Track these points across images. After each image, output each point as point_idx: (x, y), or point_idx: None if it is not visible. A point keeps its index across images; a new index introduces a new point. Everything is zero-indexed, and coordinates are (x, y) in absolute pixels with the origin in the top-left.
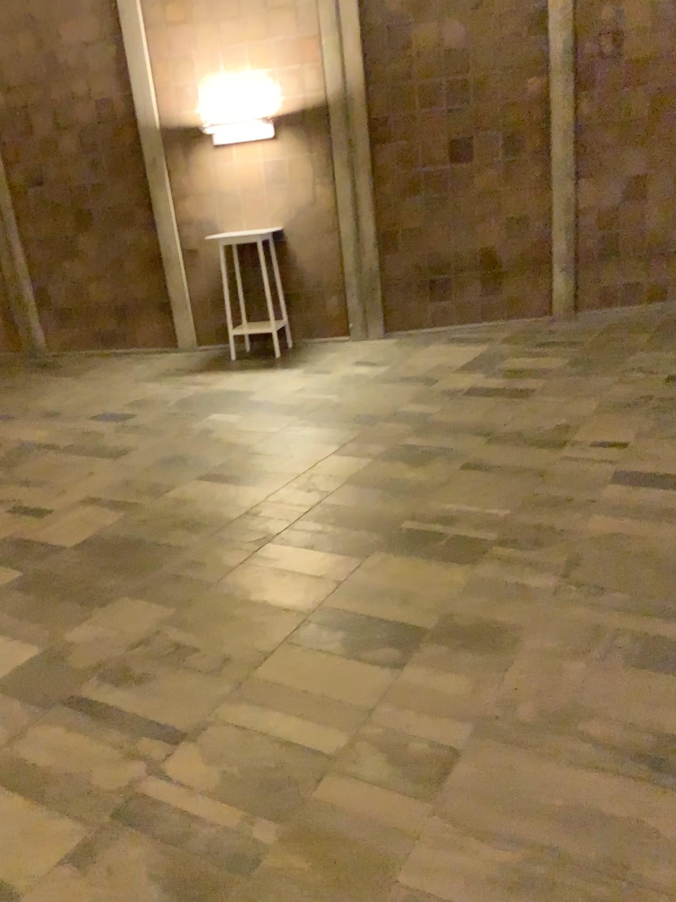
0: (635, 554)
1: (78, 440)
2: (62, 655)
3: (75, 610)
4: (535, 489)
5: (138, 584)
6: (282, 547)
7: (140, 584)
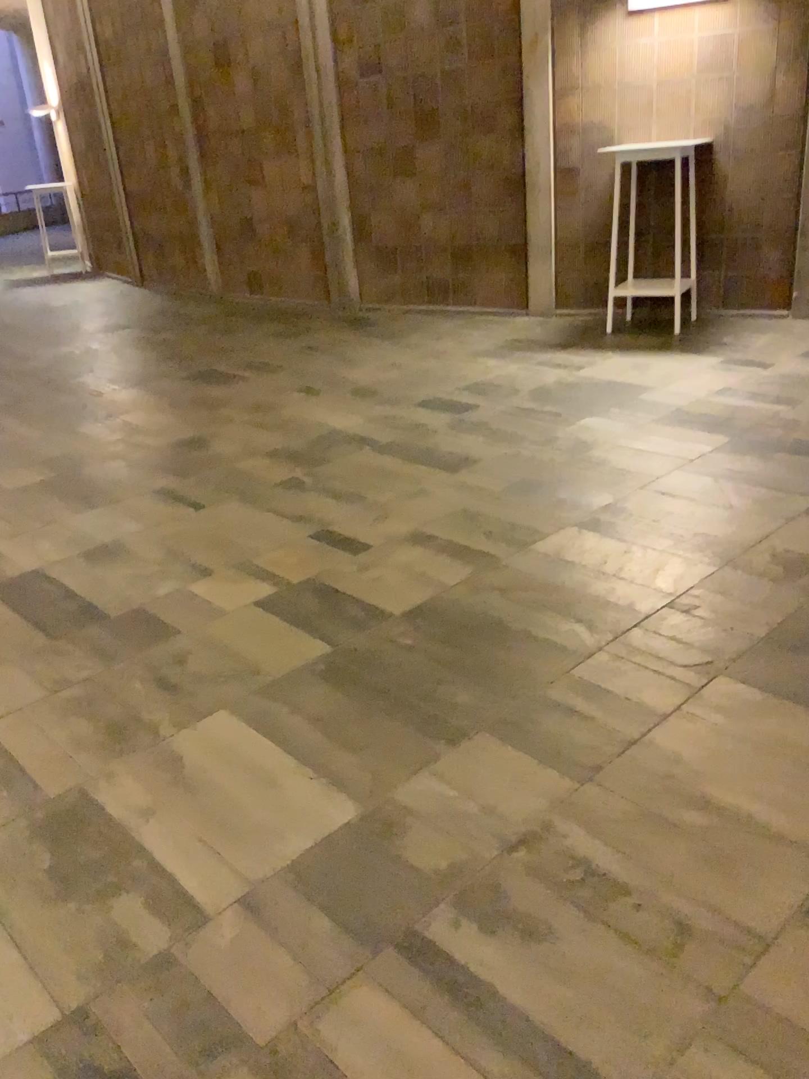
0: None
1: (402, 435)
2: (394, 835)
3: (411, 744)
4: None
5: (507, 713)
6: (750, 689)
7: (510, 712)
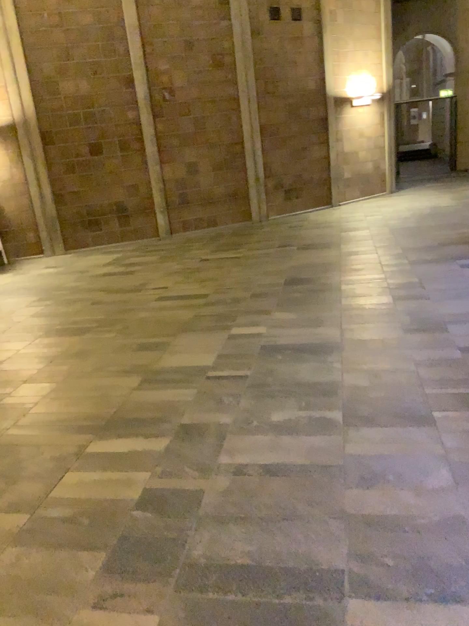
0: (149, 321)
1: None
2: None
3: None
4: (118, 307)
5: None
6: None
7: None
